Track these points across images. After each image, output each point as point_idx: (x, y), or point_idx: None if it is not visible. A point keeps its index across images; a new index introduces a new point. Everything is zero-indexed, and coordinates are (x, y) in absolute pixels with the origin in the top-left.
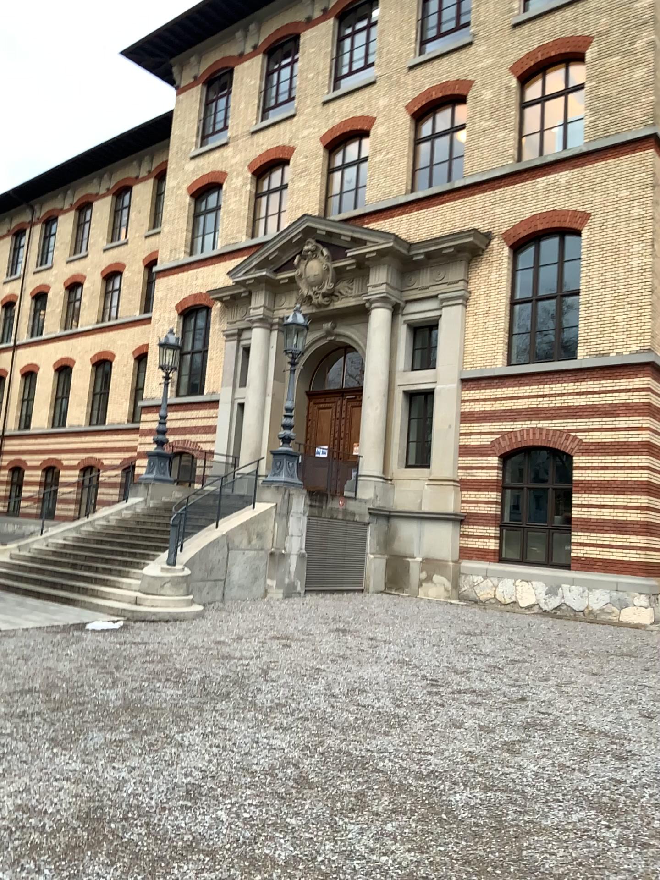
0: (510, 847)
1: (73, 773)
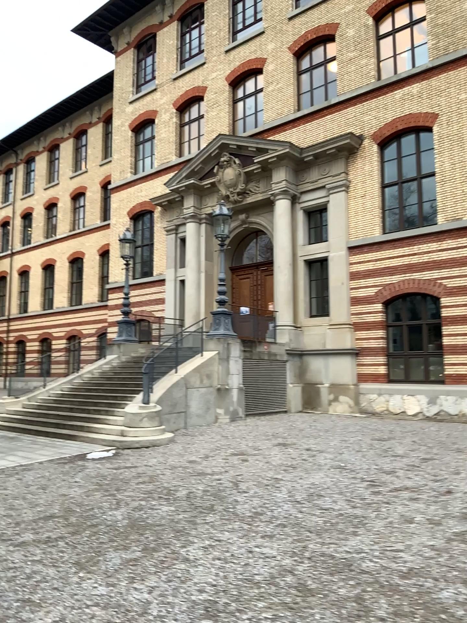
0: None
1: (100, 602)
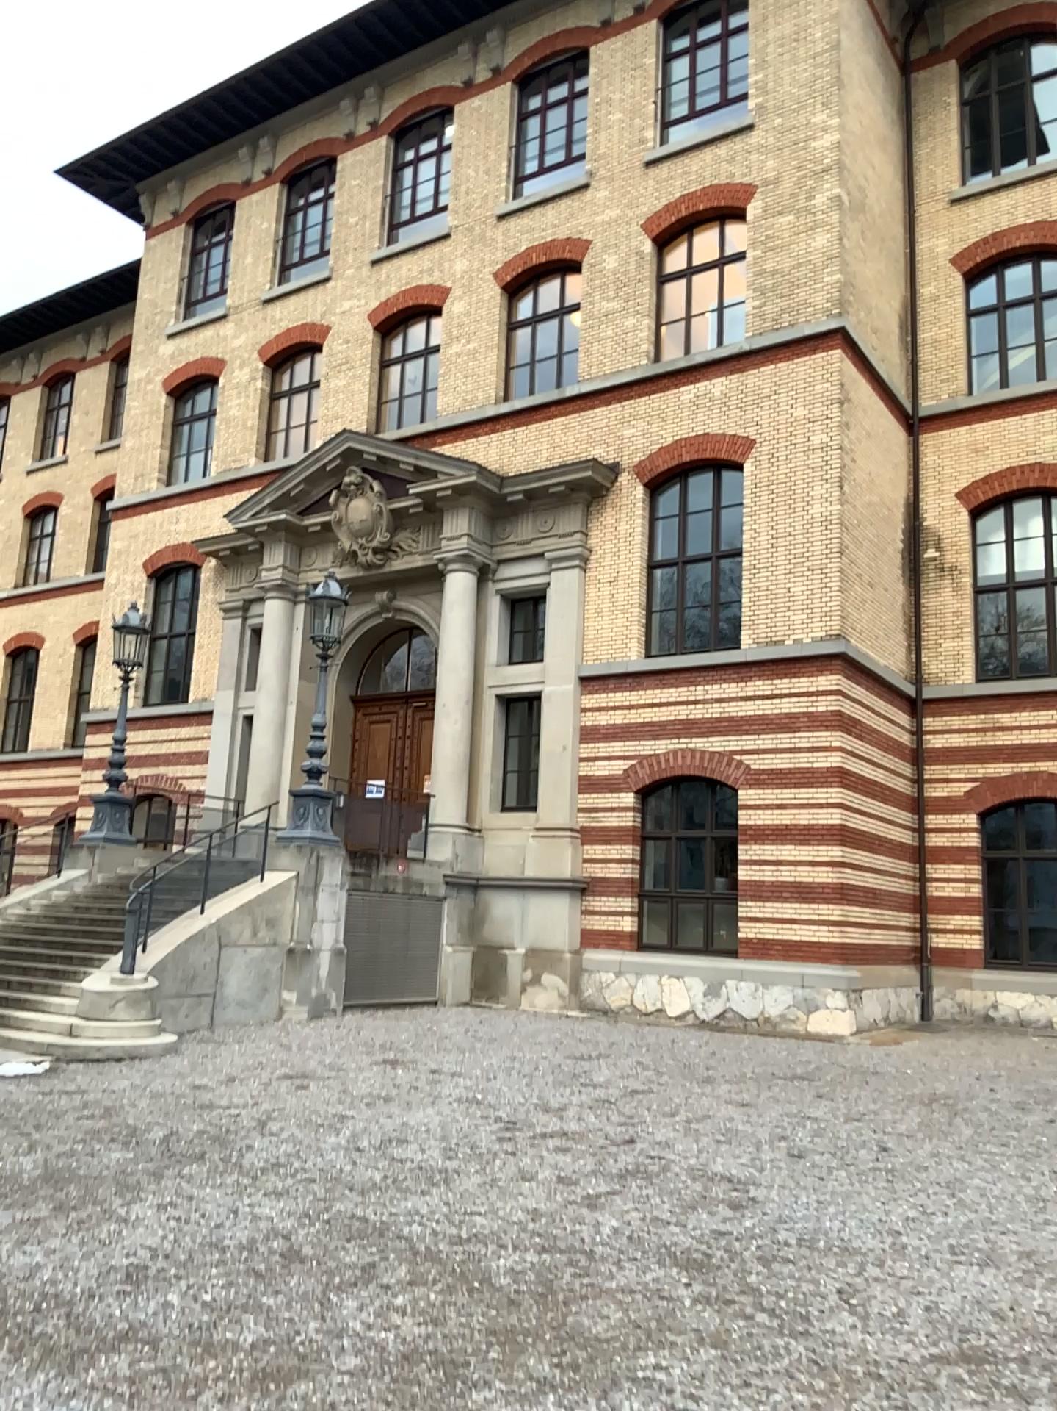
0: (559, 1314)
1: None
